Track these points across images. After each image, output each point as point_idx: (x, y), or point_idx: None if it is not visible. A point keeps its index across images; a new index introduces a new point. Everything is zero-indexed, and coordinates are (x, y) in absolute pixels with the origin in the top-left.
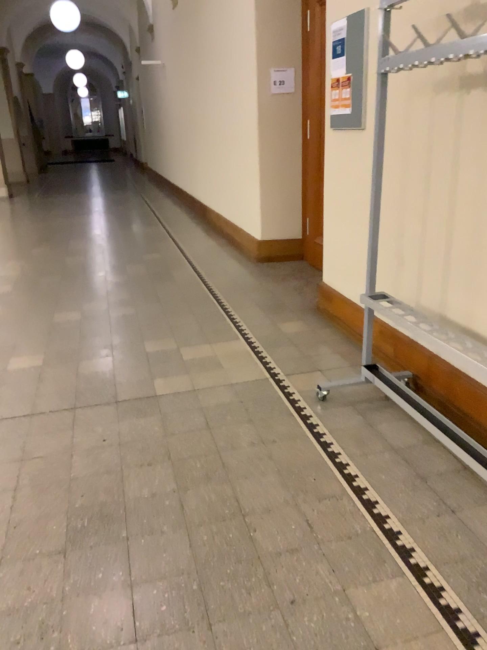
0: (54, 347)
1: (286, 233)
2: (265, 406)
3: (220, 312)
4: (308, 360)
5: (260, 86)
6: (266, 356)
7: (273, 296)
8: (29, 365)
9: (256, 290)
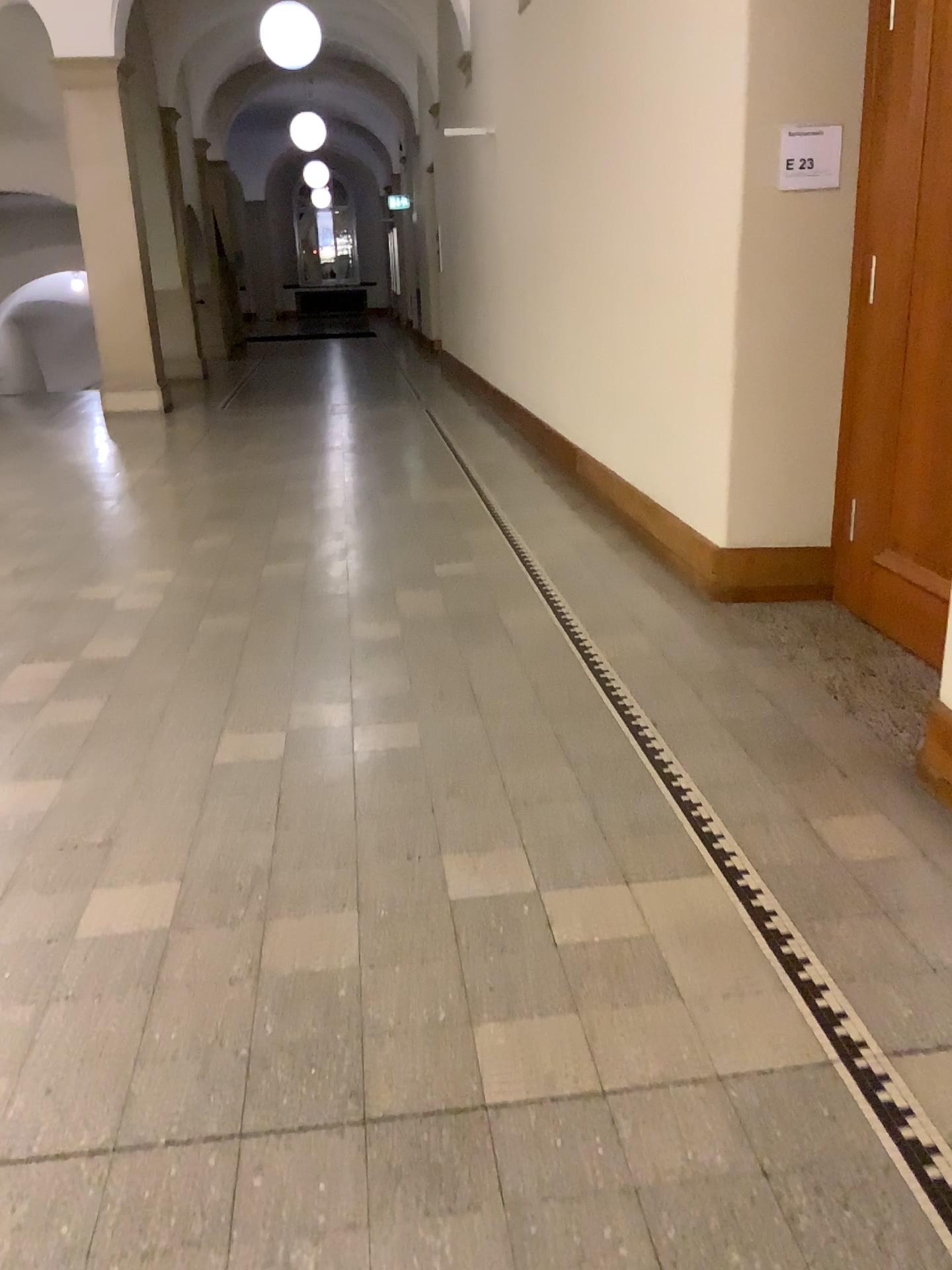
0: (208, 864)
1: (793, 537)
2: (851, 1208)
3: (646, 772)
4: (947, 996)
5: (750, 172)
6: (809, 963)
7: (778, 719)
8: (136, 928)
9: (730, 698)
